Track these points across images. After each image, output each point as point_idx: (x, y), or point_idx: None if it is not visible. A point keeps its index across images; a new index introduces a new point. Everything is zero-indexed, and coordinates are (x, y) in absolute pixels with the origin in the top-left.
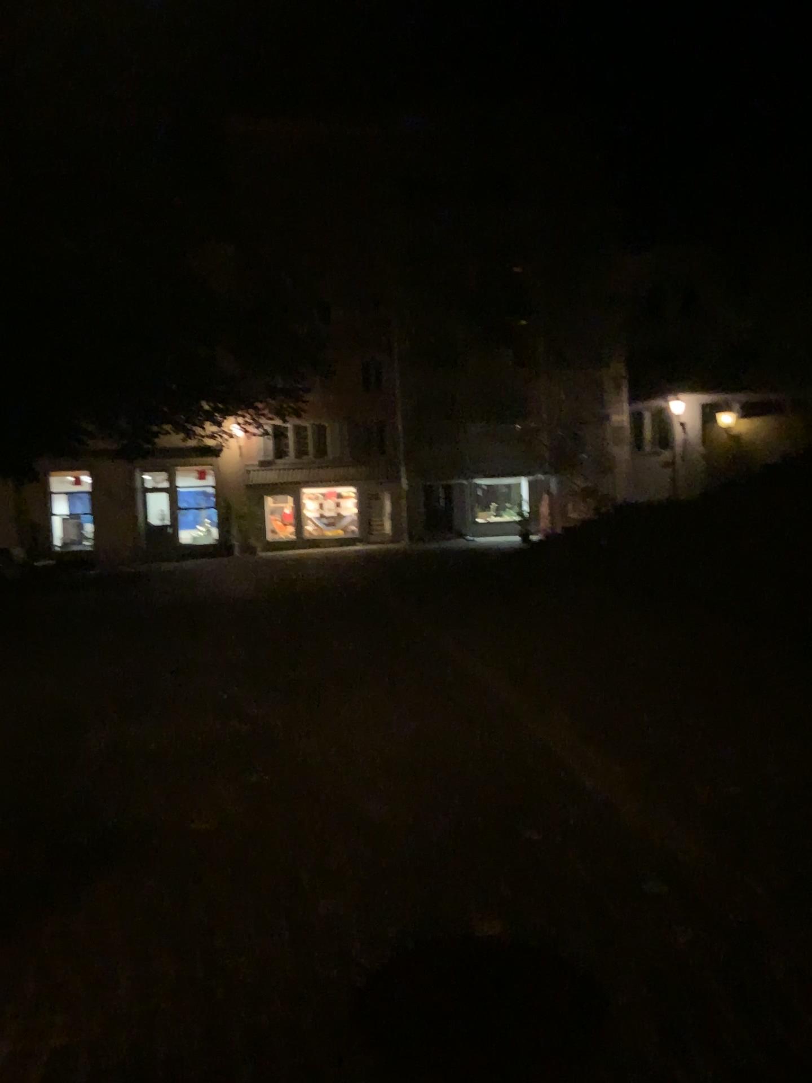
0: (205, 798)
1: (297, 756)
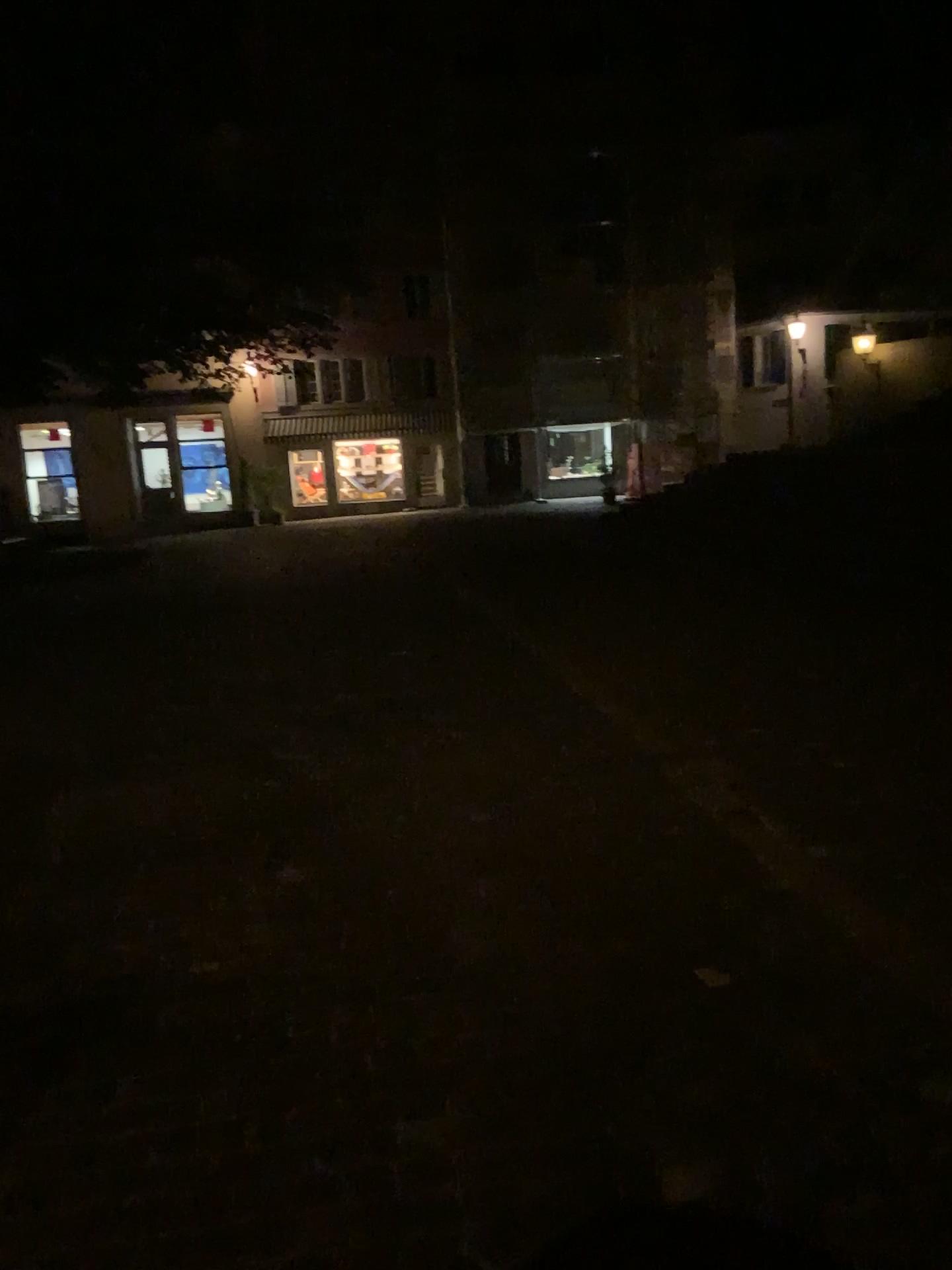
0: (214, 923)
1: (351, 840)
